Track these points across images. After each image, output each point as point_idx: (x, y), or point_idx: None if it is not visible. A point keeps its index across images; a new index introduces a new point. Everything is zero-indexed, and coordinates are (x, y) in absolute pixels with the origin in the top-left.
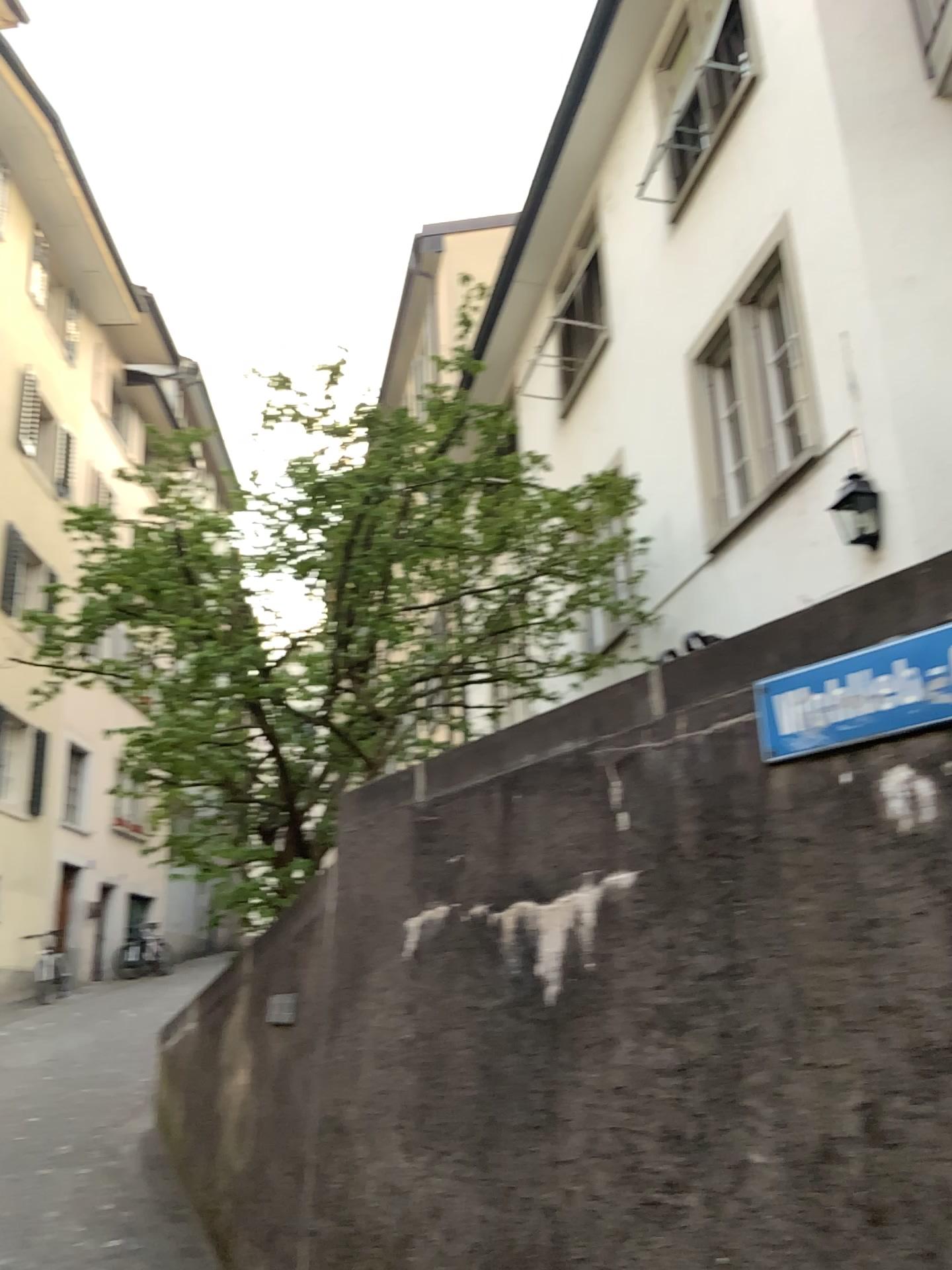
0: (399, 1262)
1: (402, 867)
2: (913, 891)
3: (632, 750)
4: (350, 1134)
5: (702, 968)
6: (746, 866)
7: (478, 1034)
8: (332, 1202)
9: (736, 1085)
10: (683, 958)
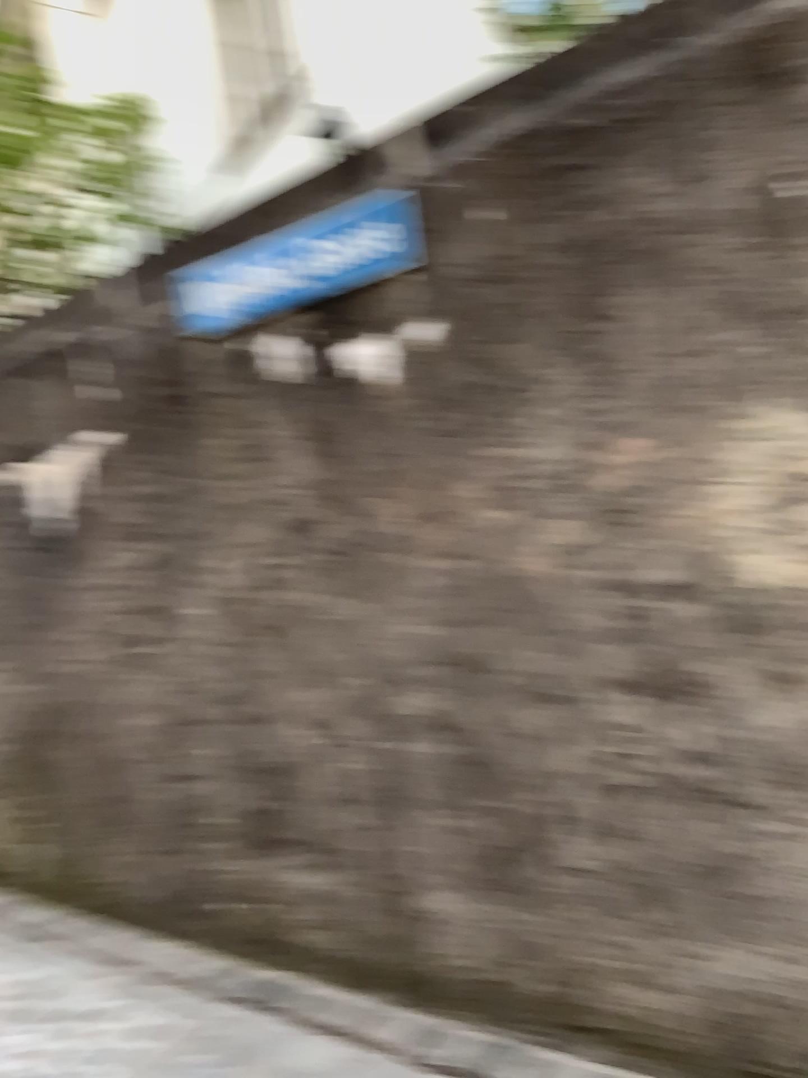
0: None
1: None
2: (286, 422)
3: (102, 335)
4: None
5: (158, 494)
6: (185, 418)
7: (7, 569)
8: None
9: (183, 569)
10: (146, 489)
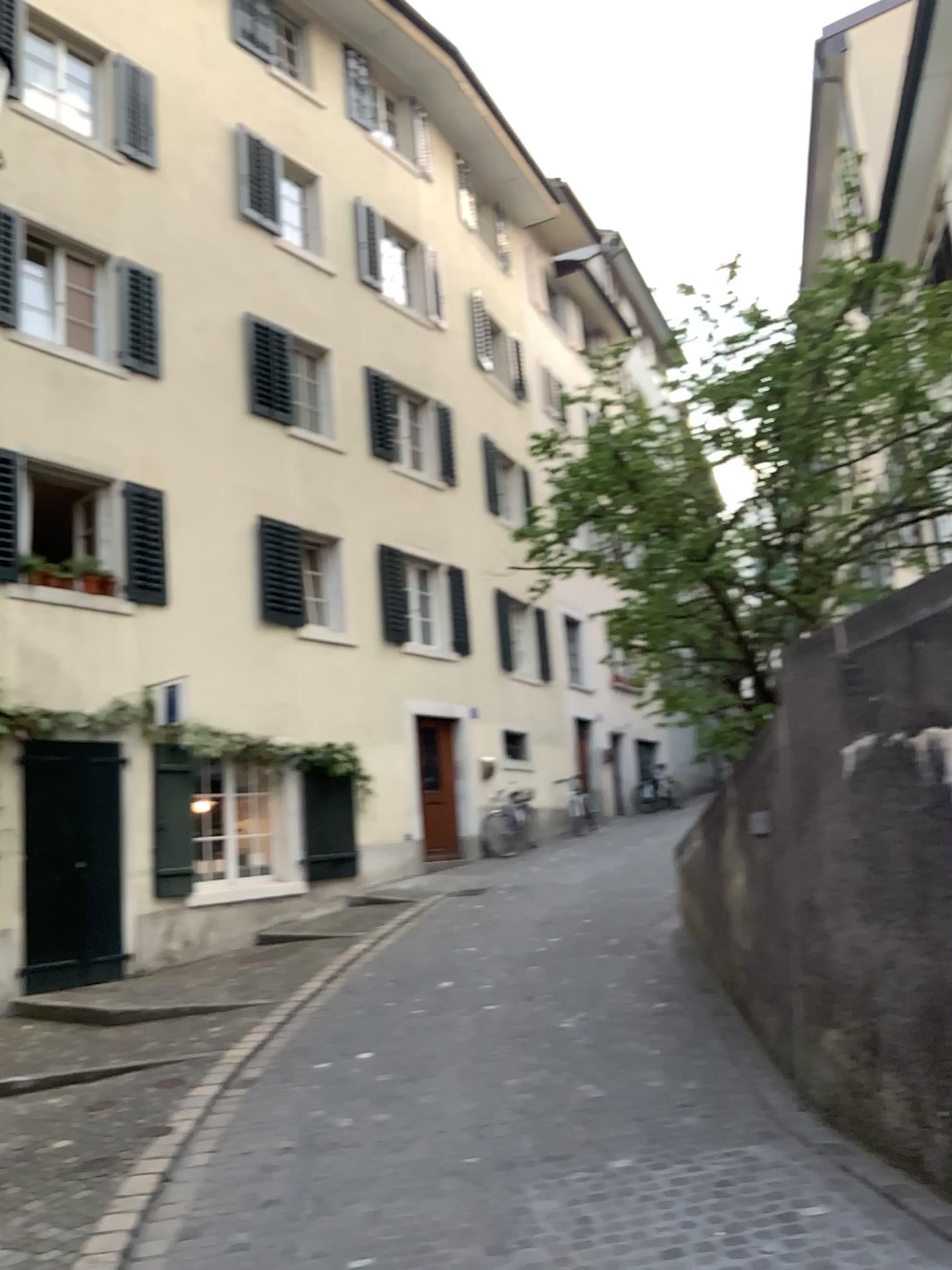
0: (865, 1001)
1: (834, 706)
2: None
3: None
4: (820, 912)
5: None
6: None
7: (906, 832)
8: (813, 963)
9: None
10: None
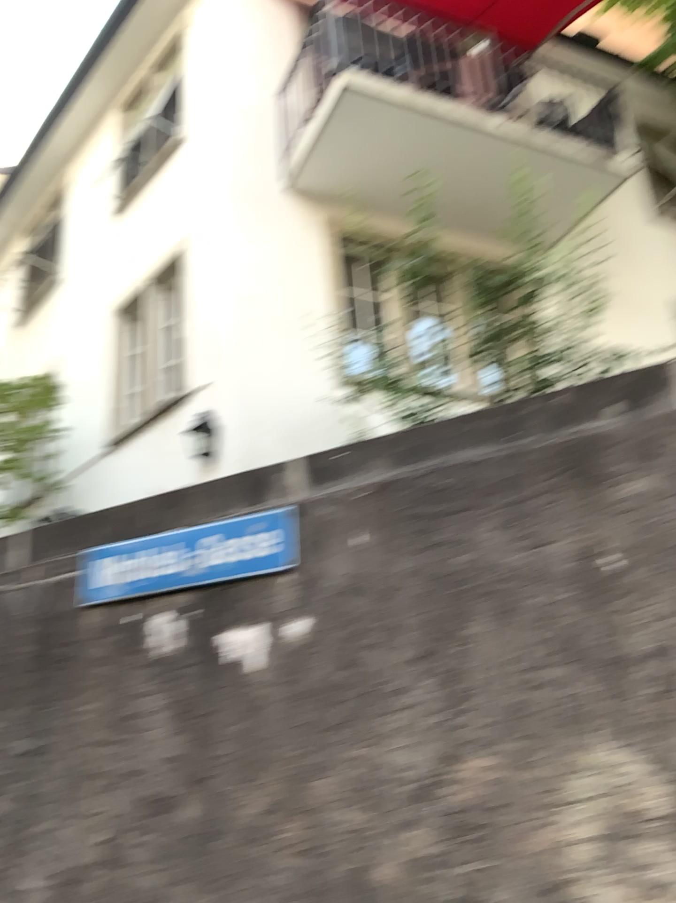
0: None
1: None
2: (159, 697)
3: None
4: None
5: (15, 753)
6: (58, 679)
7: None
8: None
9: (24, 838)
10: (3, 746)
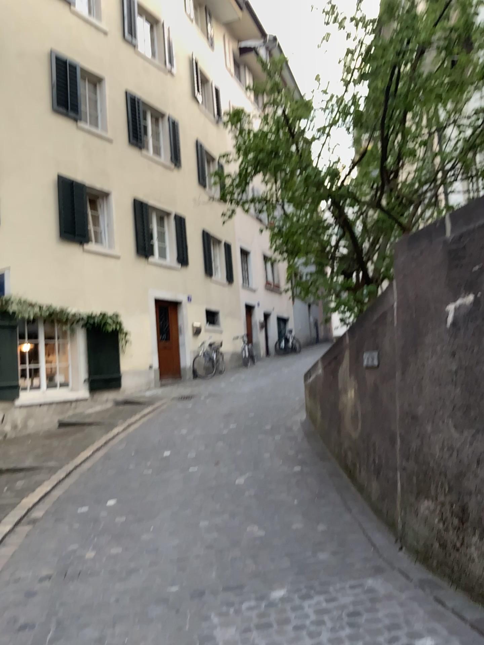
0: (457, 483)
1: (439, 275)
2: None
3: None
4: (419, 419)
5: None
6: None
7: None
8: (412, 453)
9: None
10: None
